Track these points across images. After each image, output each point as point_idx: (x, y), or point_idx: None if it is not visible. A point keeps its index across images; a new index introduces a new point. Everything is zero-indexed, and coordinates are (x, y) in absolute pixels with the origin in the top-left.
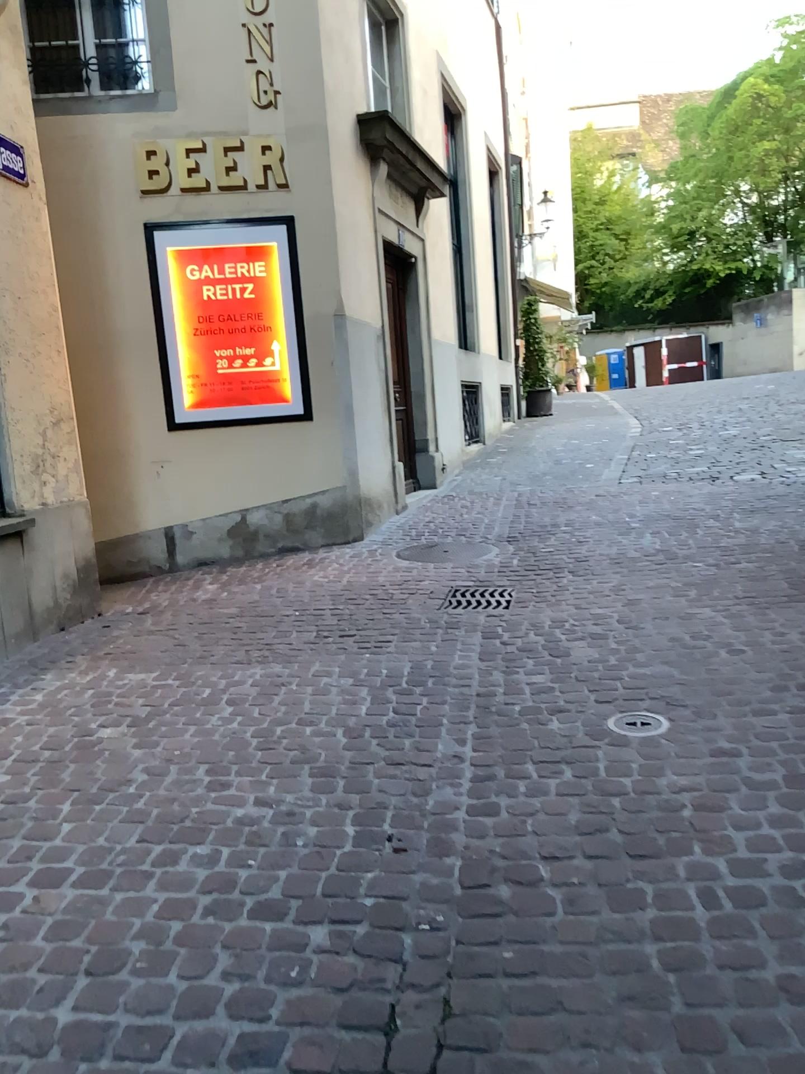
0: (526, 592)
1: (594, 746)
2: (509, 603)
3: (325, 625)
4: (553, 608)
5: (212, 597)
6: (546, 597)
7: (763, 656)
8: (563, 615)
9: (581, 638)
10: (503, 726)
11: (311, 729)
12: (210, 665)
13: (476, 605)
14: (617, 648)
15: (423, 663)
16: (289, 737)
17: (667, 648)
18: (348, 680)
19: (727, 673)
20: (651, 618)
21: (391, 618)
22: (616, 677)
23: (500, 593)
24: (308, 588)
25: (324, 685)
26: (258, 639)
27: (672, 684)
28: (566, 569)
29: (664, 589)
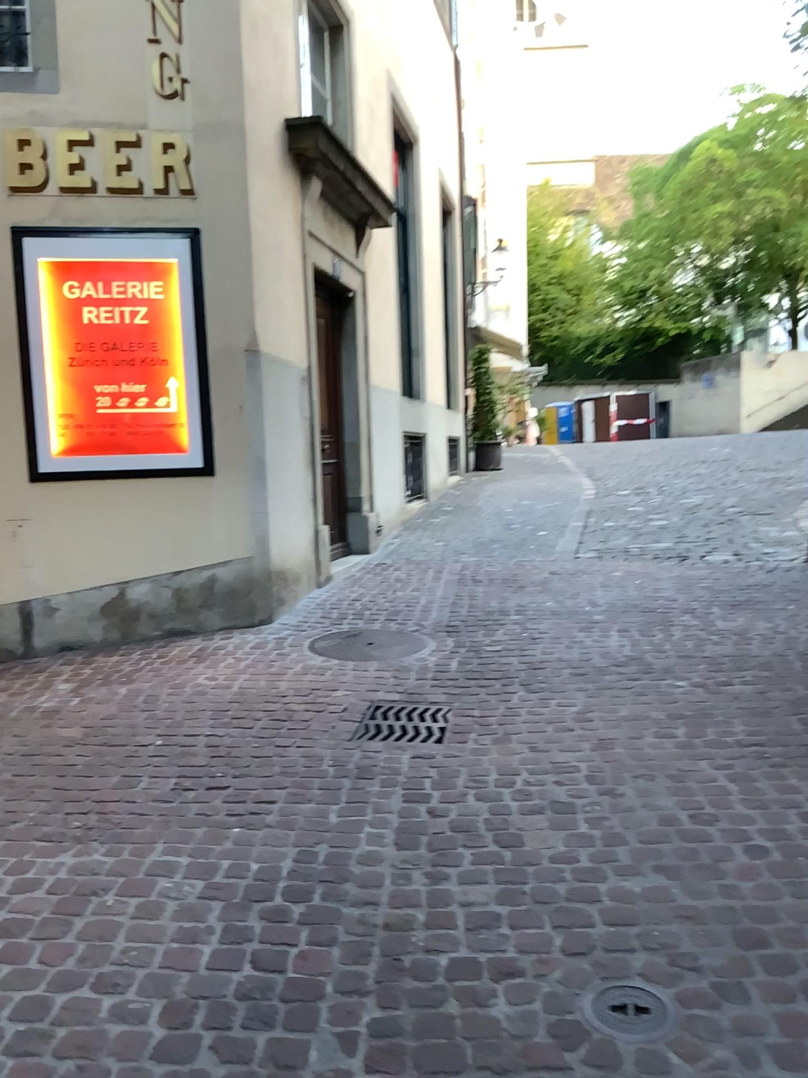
0: (464, 720)
1: (564, 1070)
2: (442, 736)
3: (191, 766)
4: (500, 751)
5: (56, 707)
6: (490, 730)
7: (801, 868)
8: (513, 763)
9: (537, 811)
10: (417, 1008)
11: (111, 1002)
12: (1, 843)
13: (398, 739)
14: (589, 835)
15: (313, 849)
16: (69, 1025)
17: (659, 841)
18: (197, 883)
19: (754, 902)
20: (632, 780)
21: (282, 756)
22: (590, 899)
23: (430, 718)
24: (186, 696)
25: (158, 893)
26: (90, 791)
27: (676, 922)
28: (516, 685)
29: (644, 729)
